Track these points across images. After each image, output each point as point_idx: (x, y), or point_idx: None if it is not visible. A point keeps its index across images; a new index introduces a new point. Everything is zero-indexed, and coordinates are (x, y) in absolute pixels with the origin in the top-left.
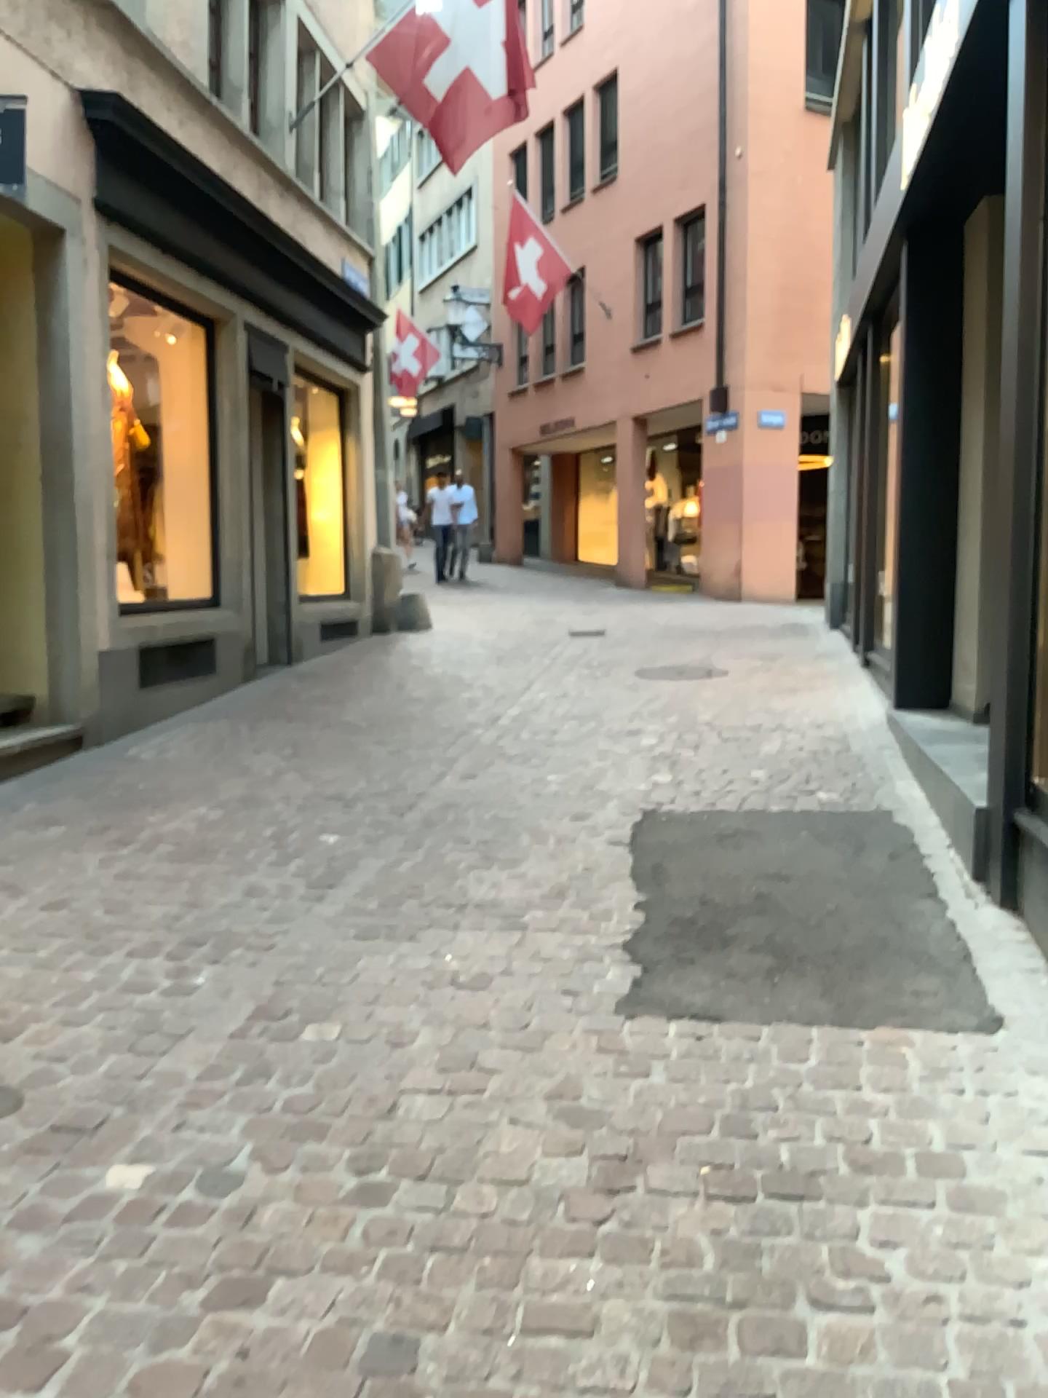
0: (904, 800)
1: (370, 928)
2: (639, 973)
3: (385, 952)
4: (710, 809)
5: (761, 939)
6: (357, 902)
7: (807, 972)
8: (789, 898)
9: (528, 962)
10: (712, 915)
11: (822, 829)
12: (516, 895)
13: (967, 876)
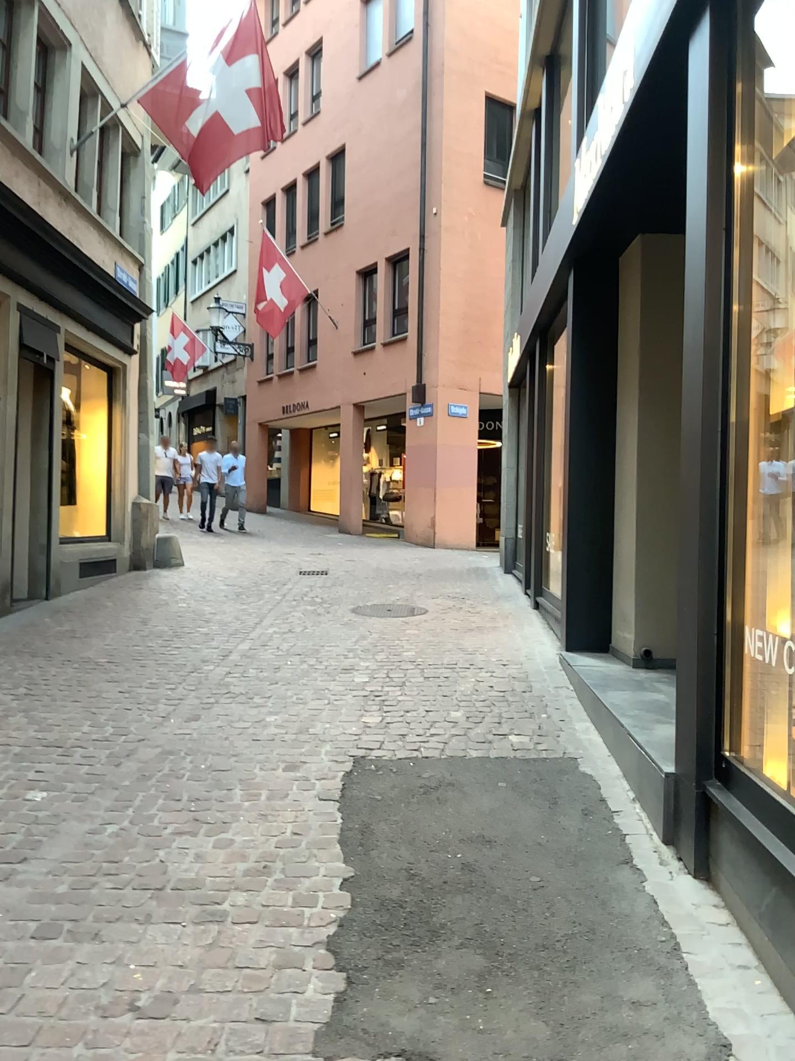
0: (586, 747)
1: (51, 924)
2: (341, 985)
3: (62, 961)
4: (414, 757)
5: (469, 929)
6: (46, 884)
7: (520, 978)
8: (494, 869)
9: (221, 971)
10: (419, 894)
11: (517, 780)
12: (218, 872)
13: (658, 841)
